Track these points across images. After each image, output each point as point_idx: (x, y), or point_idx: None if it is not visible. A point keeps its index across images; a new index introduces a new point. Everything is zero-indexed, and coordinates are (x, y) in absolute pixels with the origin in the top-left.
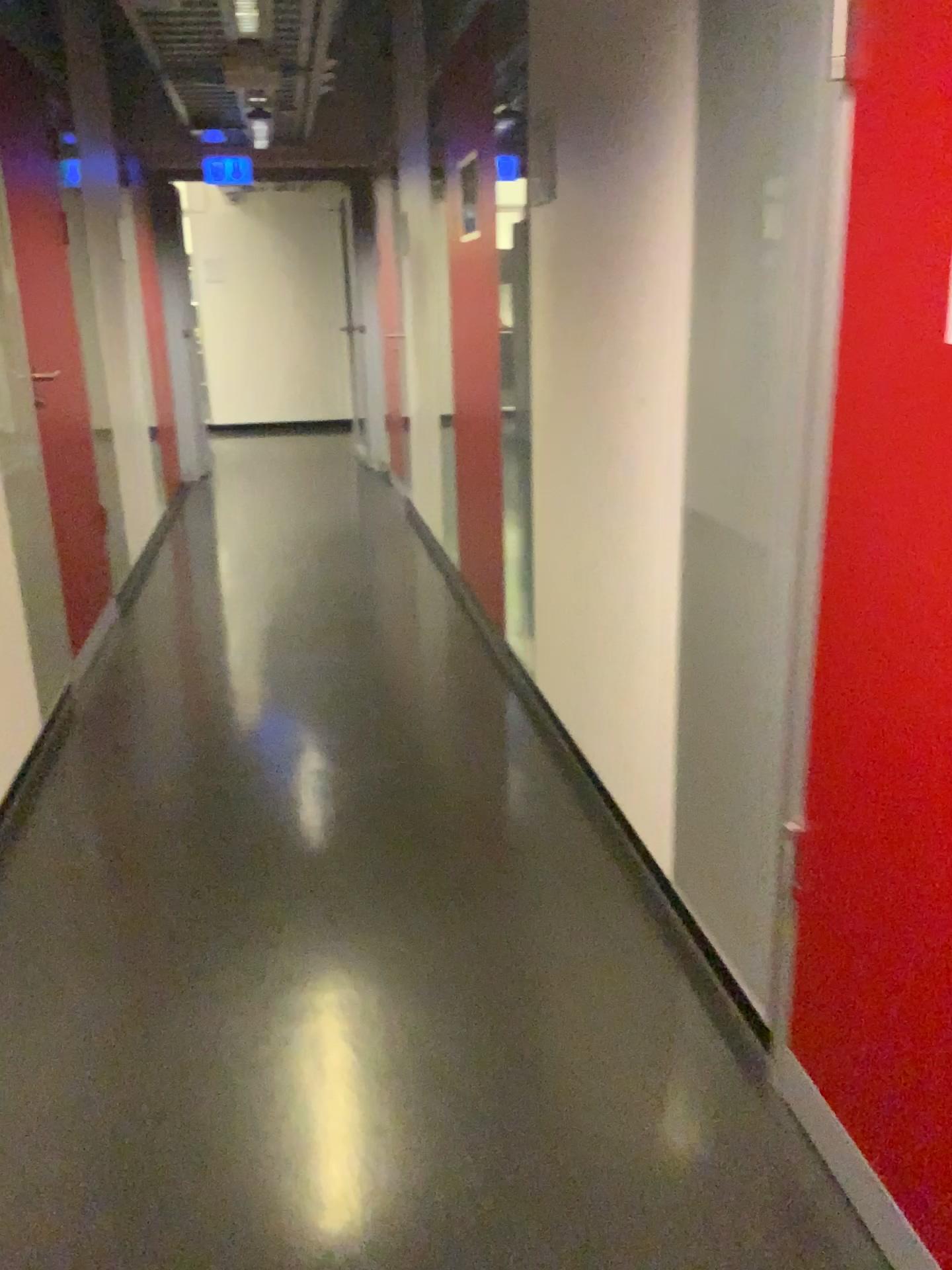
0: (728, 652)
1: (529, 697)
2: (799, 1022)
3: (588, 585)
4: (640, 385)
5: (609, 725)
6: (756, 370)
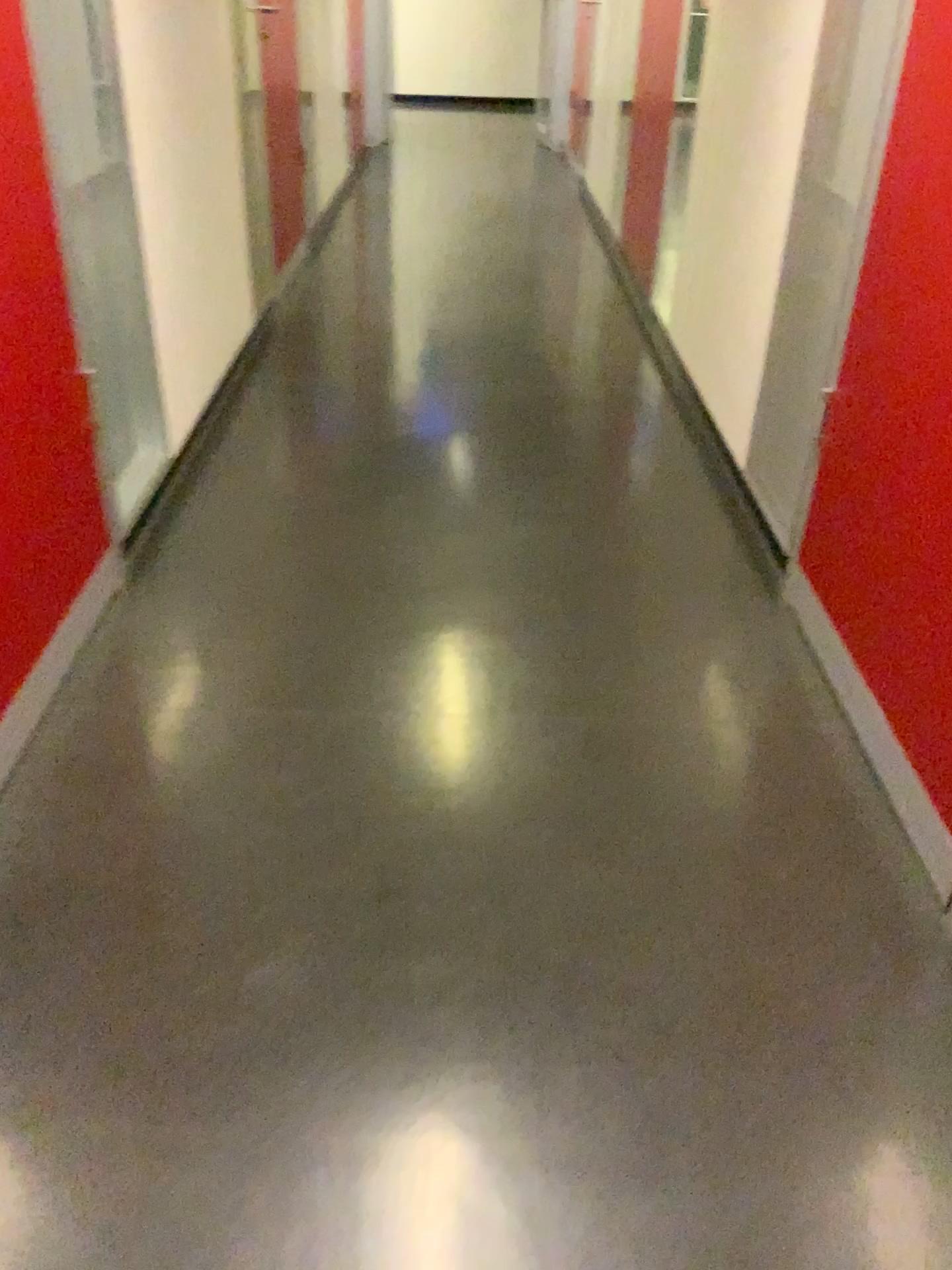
0: (810, 271)
1: (661, 351)
2: (806, 545)
3: (720, 234)
4: (785, 37)
5: (718, 356)
6: (866, 16)
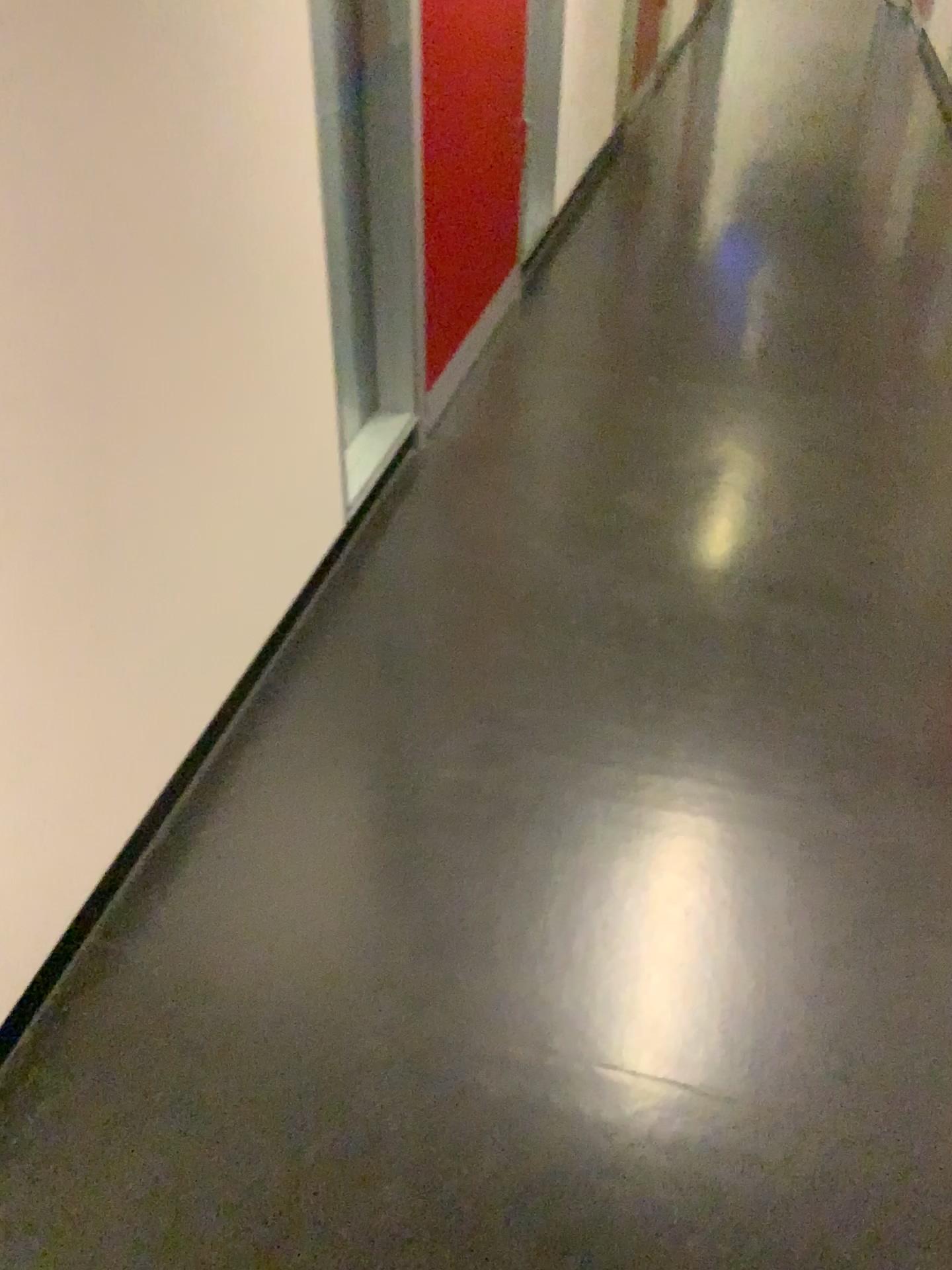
0: None
1: None
2: None
3: None
4: None
5: None
6: None
